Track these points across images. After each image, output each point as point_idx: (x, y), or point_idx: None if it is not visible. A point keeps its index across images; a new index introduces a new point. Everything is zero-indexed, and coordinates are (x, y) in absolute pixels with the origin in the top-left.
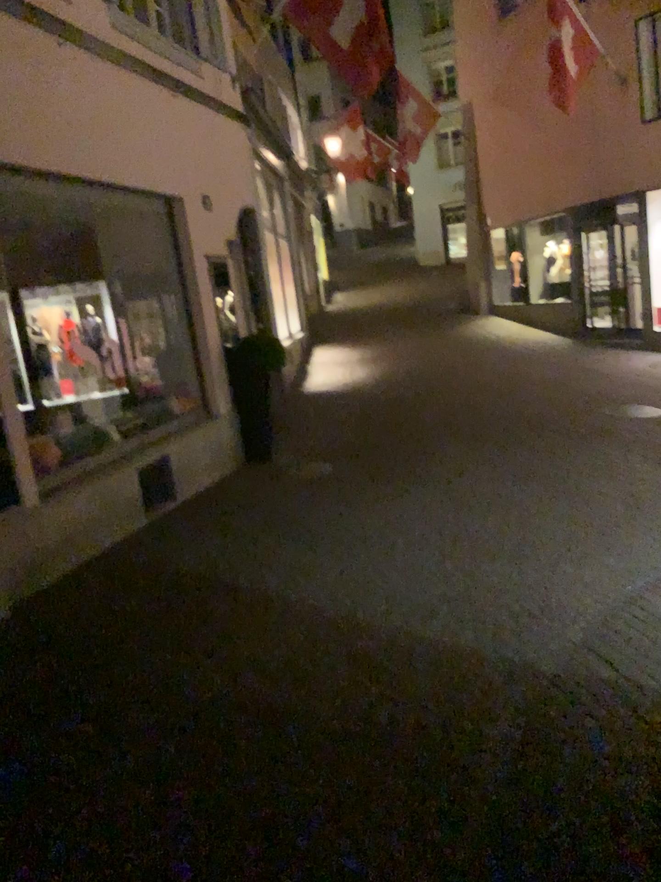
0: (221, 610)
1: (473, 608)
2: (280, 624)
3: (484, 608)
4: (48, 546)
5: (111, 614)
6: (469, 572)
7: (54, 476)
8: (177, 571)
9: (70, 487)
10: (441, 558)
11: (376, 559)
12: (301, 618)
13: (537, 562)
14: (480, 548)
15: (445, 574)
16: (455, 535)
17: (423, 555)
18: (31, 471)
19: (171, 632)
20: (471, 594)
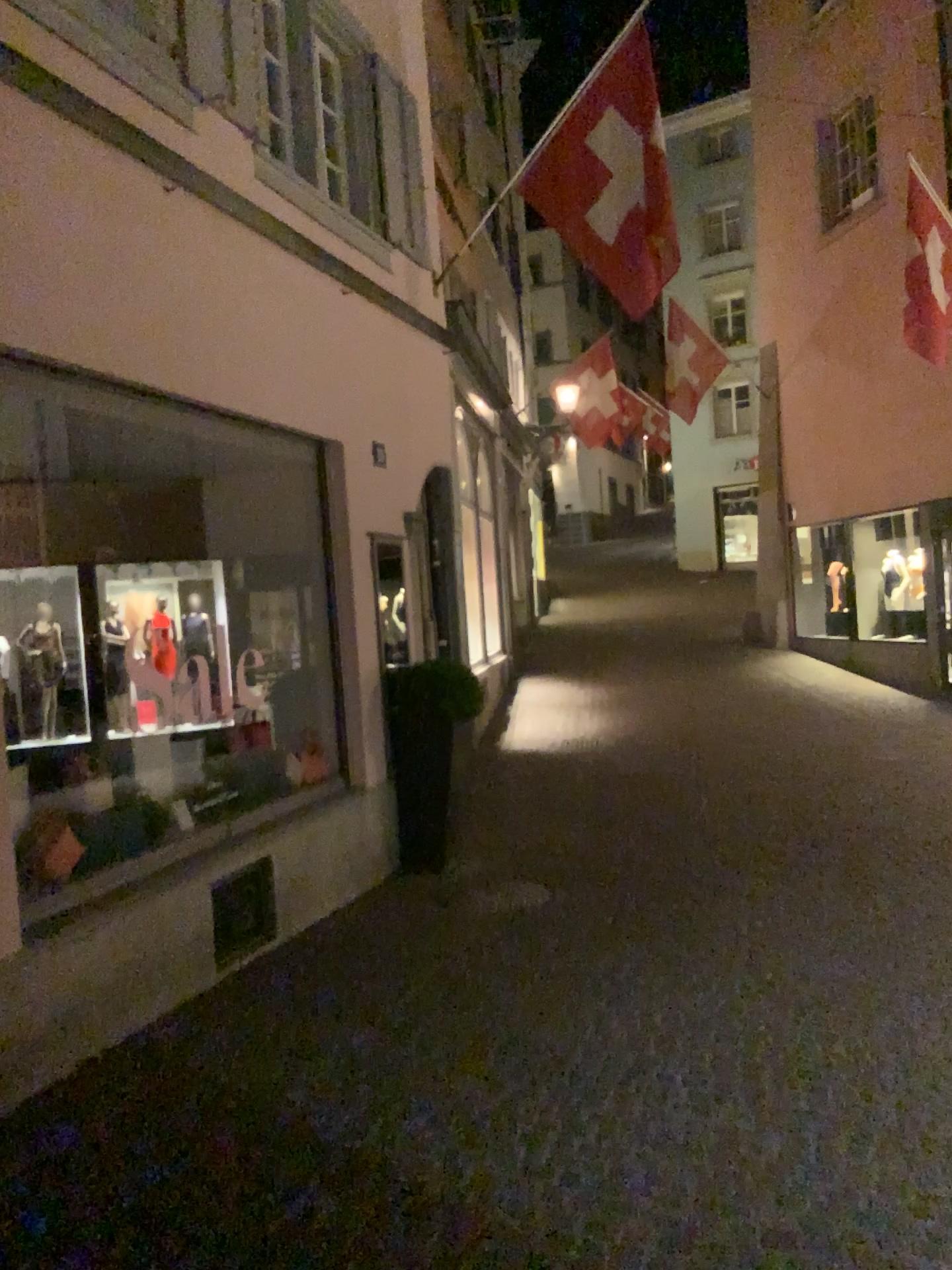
0: (326, 1212)
1: (835, 1265)
2: (440, 1268)
3: (860, 1269)
4: (25, 1030)
5: (113, 1196)
6: (814, 1165)
7: (57, 898)
8: (255, 1100)
9: (84, 918)
10: (757, 1123)
11: (631, 1112)
12: (484, 1254)
13: (945, 1152)
14: (828, 1106)
15: (767, 1164)
16: (776, 1068)
17: (720, 1111)
18: (15, 888)
19: (220, 1261)
20: (826, 1225)
